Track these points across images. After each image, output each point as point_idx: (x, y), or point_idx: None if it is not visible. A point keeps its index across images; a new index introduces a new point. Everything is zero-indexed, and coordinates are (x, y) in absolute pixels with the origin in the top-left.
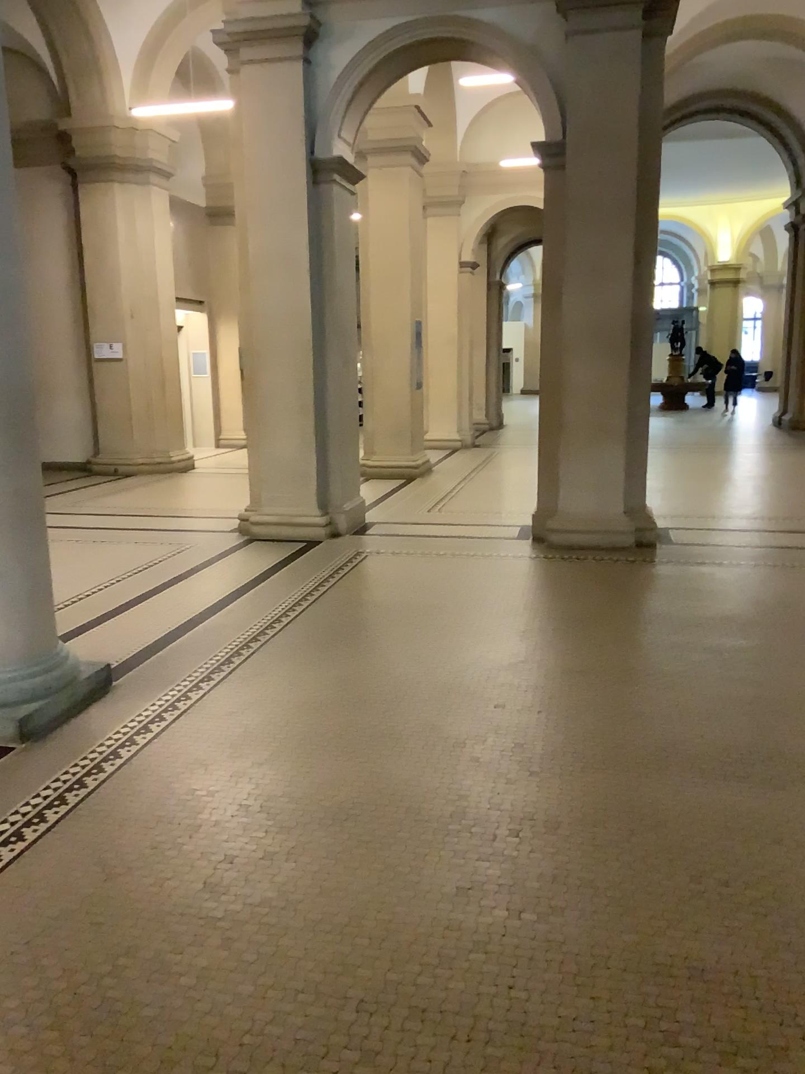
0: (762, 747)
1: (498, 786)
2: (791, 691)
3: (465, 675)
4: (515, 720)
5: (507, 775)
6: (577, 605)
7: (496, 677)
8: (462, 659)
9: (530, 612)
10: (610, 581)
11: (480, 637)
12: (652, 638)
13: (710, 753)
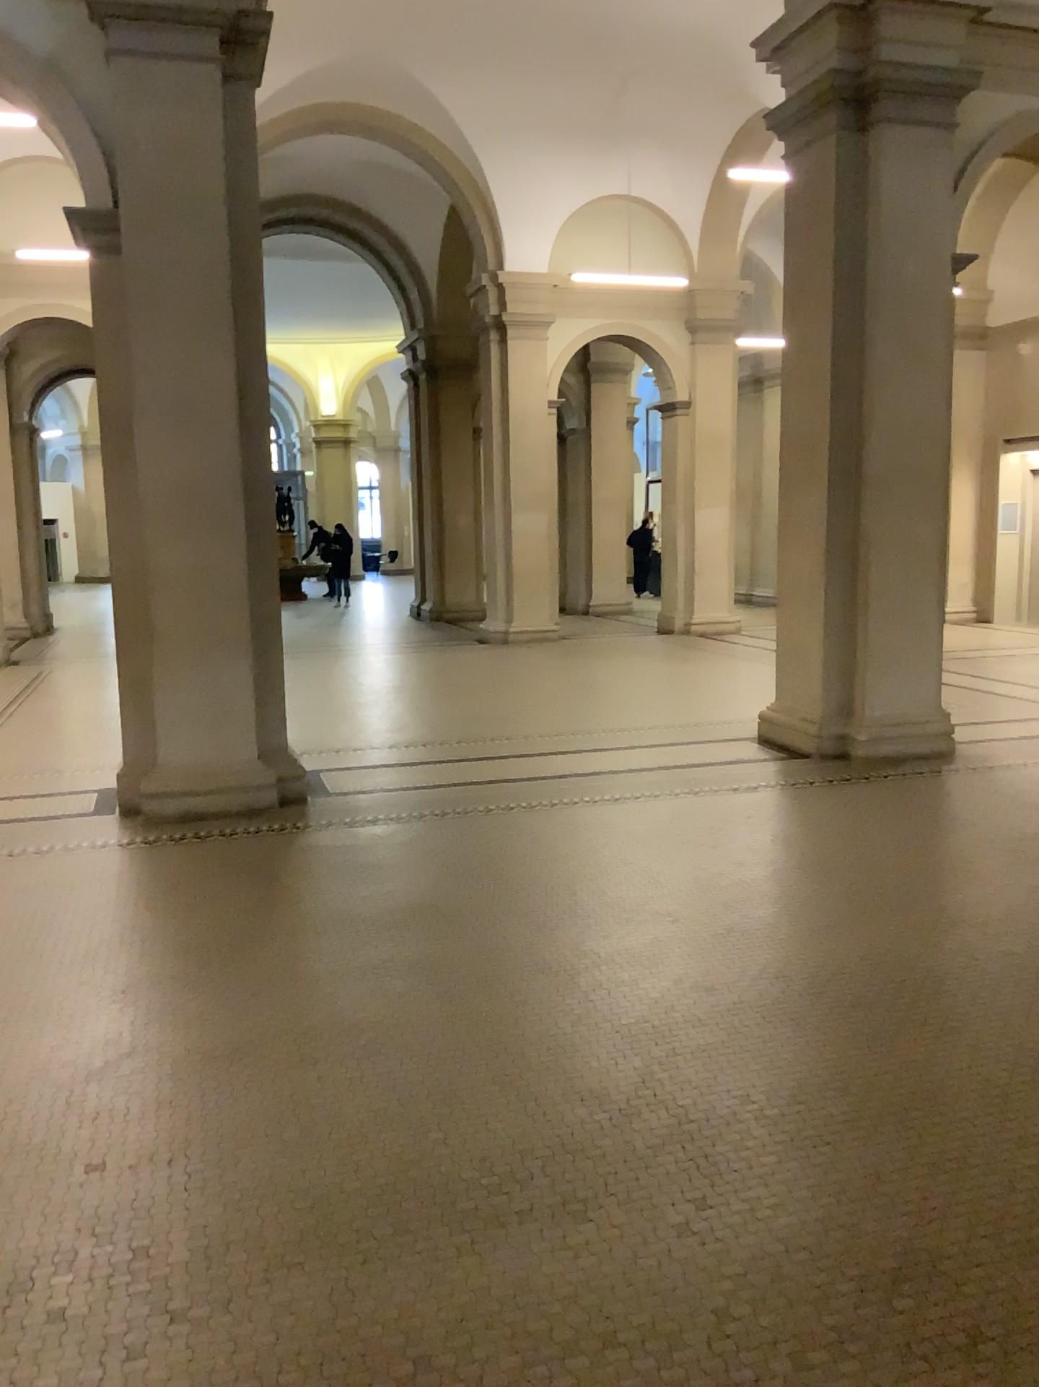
0: (538, 1143)
1: (101, 1380)
2: (547, 1023)
3: (15, 1108)
4: (120, 1194)
5: (119, 1342)
6: (203, 924)
7: (76, 1102)
8: (8, 1075)
9: (126, 953)
10: (250, 873)
11: (40, 1018)
12: (330, 968)
13: (466, 1177)
